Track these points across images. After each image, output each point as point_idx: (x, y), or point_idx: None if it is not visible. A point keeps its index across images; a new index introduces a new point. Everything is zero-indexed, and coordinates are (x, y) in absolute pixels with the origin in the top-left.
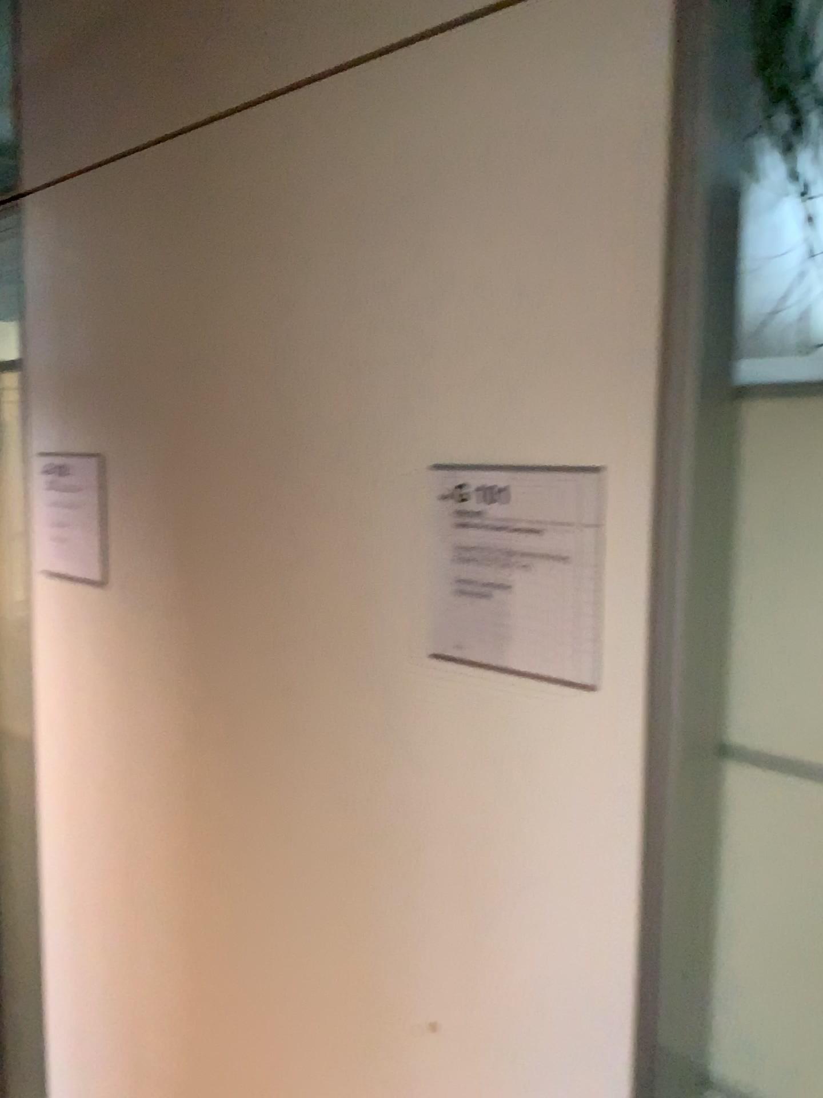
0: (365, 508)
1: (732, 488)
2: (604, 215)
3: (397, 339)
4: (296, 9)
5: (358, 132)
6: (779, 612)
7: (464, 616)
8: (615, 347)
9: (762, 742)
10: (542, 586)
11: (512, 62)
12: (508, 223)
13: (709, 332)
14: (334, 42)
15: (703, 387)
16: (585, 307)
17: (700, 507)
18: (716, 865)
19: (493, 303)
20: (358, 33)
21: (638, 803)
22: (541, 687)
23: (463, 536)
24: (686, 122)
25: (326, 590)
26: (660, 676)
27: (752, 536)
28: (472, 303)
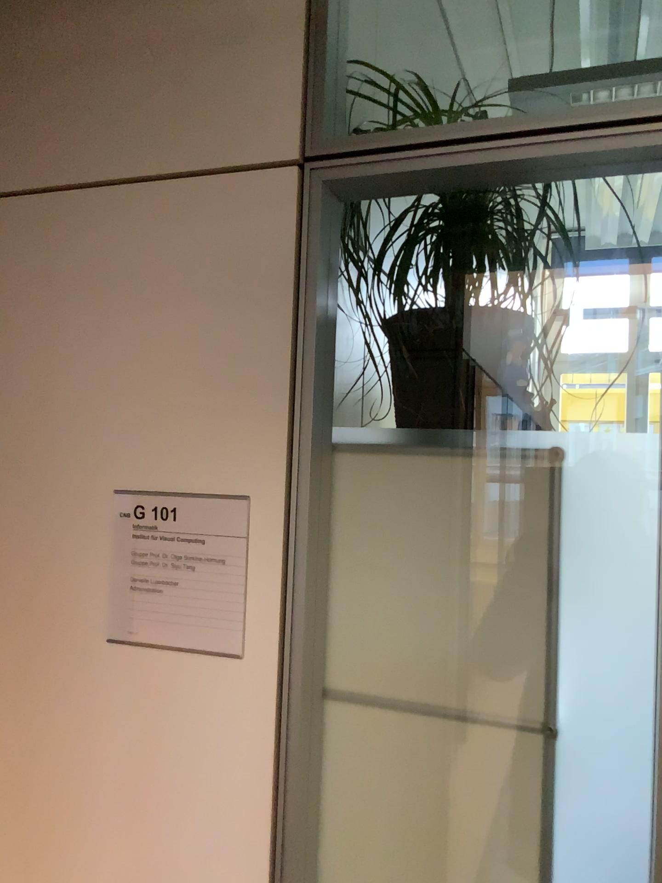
0: (54, 523)
1: (329, 510)
2: (250, 327)
3: (87, 394)
4: (7, 137)
5: (60, 238)
6: (360, 593)
7: (139, 607)
8: (256, 414)
9: (351, 683)
10: (202, 582)
11: (184, 214)
12: (181, 322)
13: (319, 410)
14: (40, 169)
15: (315, 445)
16: (236, 386)
17: (313, 524)
18: (322, 777)
19: (167, 376)
20: (62, 167)
21: (272, 738)
22: (200, 658)
23: (140, 545)
24: (305, 276)
25: (13, 590)
26: (287, 643)
27: (343, 542)
28: (151, 374)
